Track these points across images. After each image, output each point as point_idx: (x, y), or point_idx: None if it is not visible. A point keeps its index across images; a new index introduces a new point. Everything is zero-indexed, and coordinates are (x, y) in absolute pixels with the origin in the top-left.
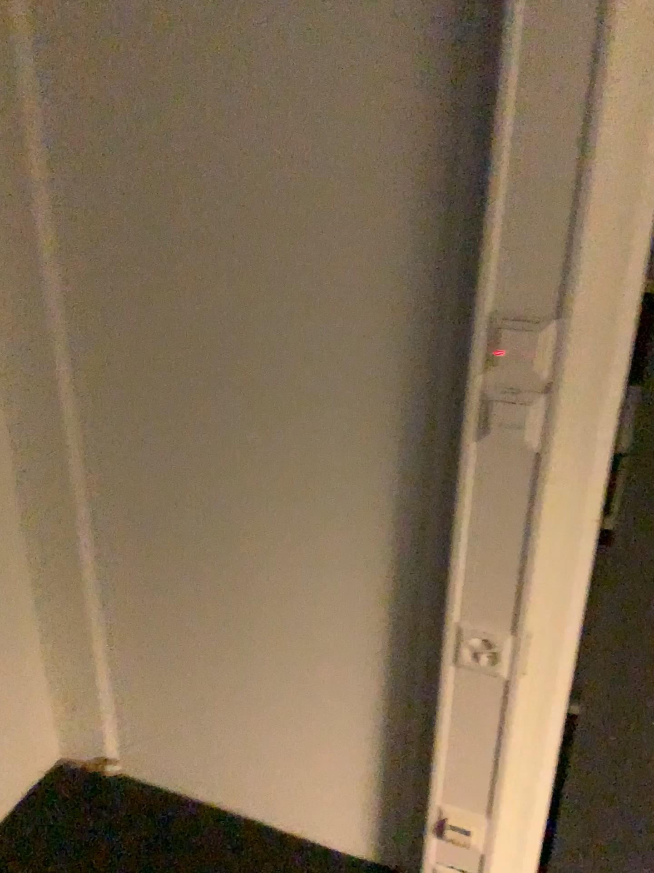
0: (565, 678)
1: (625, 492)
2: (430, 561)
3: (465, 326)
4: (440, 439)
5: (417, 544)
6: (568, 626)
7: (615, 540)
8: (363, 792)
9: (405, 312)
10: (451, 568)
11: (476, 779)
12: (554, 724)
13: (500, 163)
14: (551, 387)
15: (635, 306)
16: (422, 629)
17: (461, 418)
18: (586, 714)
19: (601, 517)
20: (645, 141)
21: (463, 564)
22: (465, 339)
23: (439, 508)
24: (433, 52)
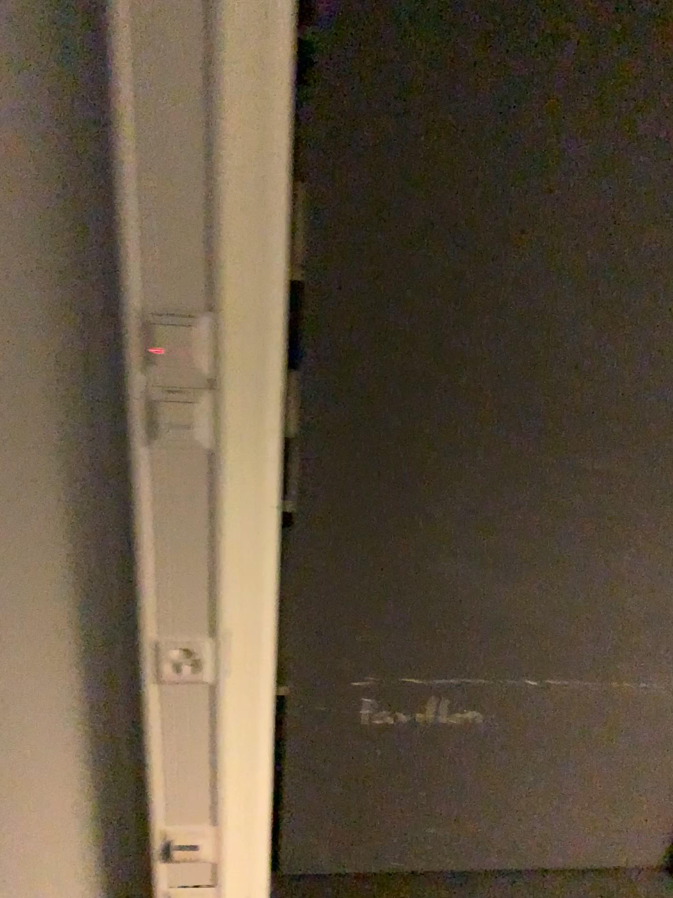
0: (269, 664)
1: (299, 474)
2: (115, 580)
3: (116, 323)
4: (106, 448)
5: (99, 564)
6: (265, 613)
7: (297, 521)
8: (80, 842)
9: (46, 312)
10: (139, 583)
11: (197, 791)
12: (265, 711)
13: (127, 146)
14: (214, 381)
15: (284, 293)
16: (118, 653)
17: (125, 424)
18: (293, 693)
19: (282, 502)
20: (271, 127)
21: (150, 577)
22: (118, 338)
23: (117, 522)
24: (33, 15)
